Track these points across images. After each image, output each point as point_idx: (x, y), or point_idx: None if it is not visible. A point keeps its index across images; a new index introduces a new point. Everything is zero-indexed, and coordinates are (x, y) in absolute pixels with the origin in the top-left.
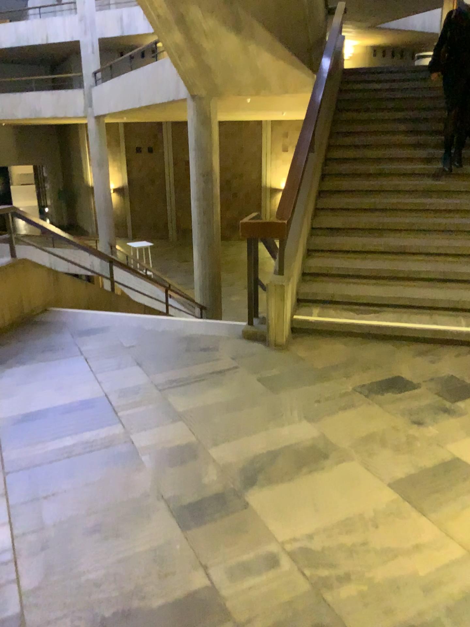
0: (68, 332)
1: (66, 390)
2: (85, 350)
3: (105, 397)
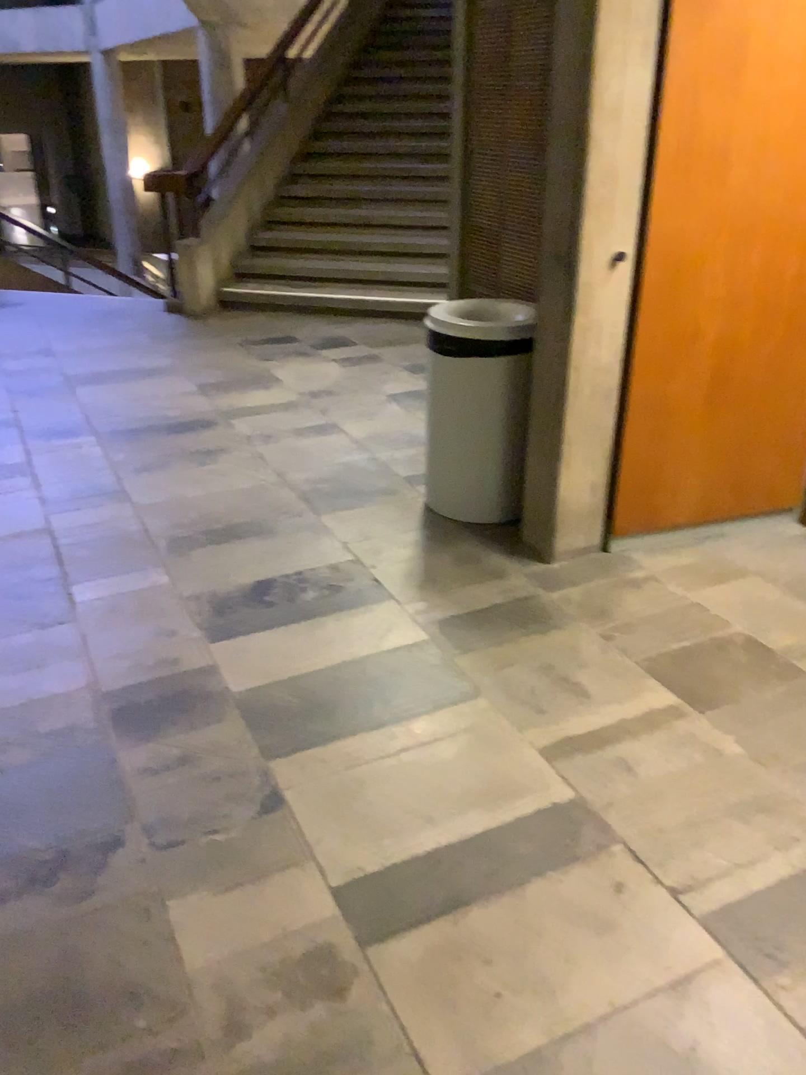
0: None
1: None
2: None
3: None
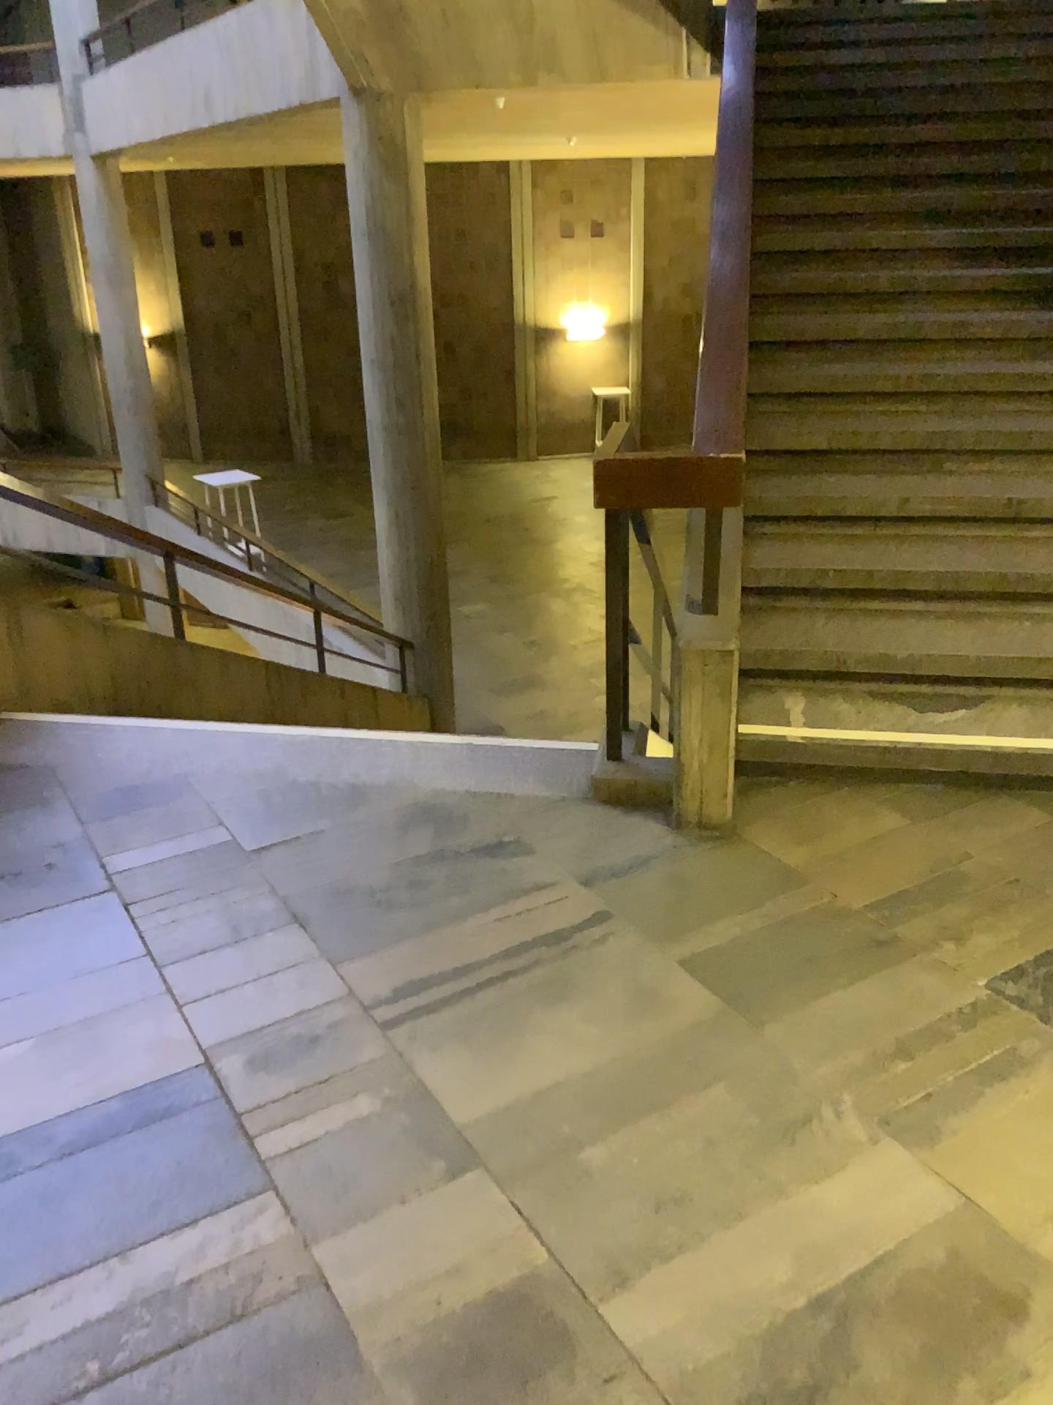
0: (65, 798)
1: (73, 1045)
2: (122, 871)
3: (208, 1072)
